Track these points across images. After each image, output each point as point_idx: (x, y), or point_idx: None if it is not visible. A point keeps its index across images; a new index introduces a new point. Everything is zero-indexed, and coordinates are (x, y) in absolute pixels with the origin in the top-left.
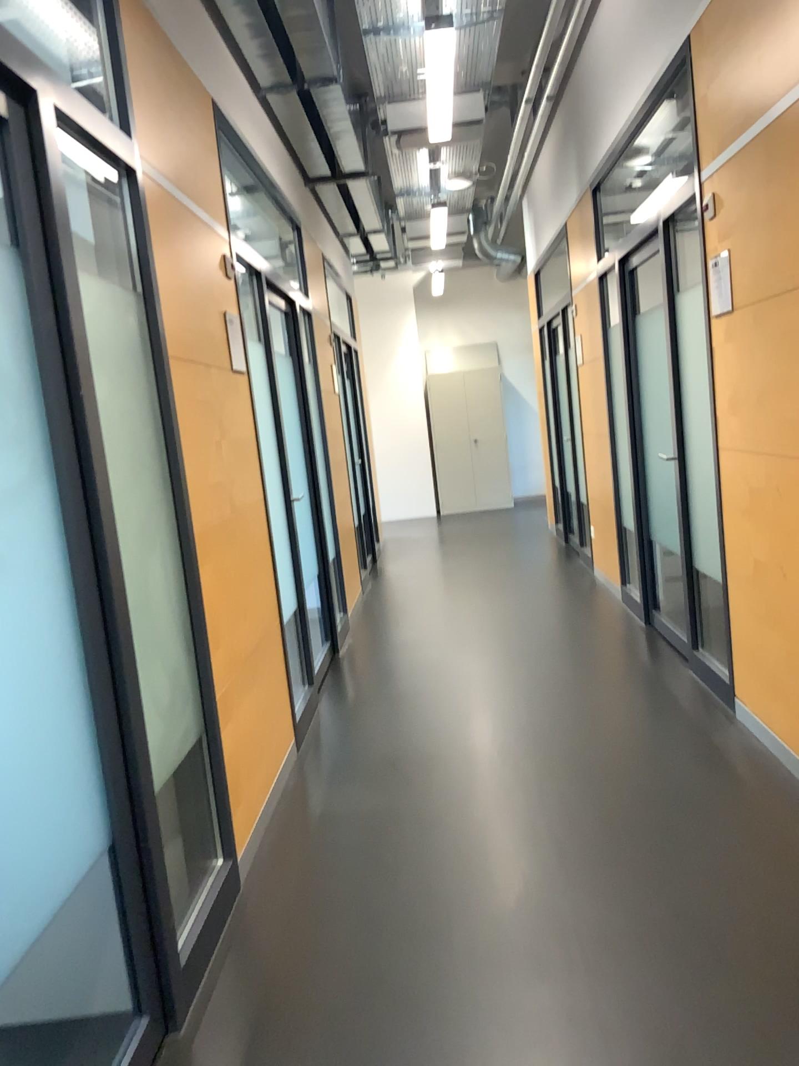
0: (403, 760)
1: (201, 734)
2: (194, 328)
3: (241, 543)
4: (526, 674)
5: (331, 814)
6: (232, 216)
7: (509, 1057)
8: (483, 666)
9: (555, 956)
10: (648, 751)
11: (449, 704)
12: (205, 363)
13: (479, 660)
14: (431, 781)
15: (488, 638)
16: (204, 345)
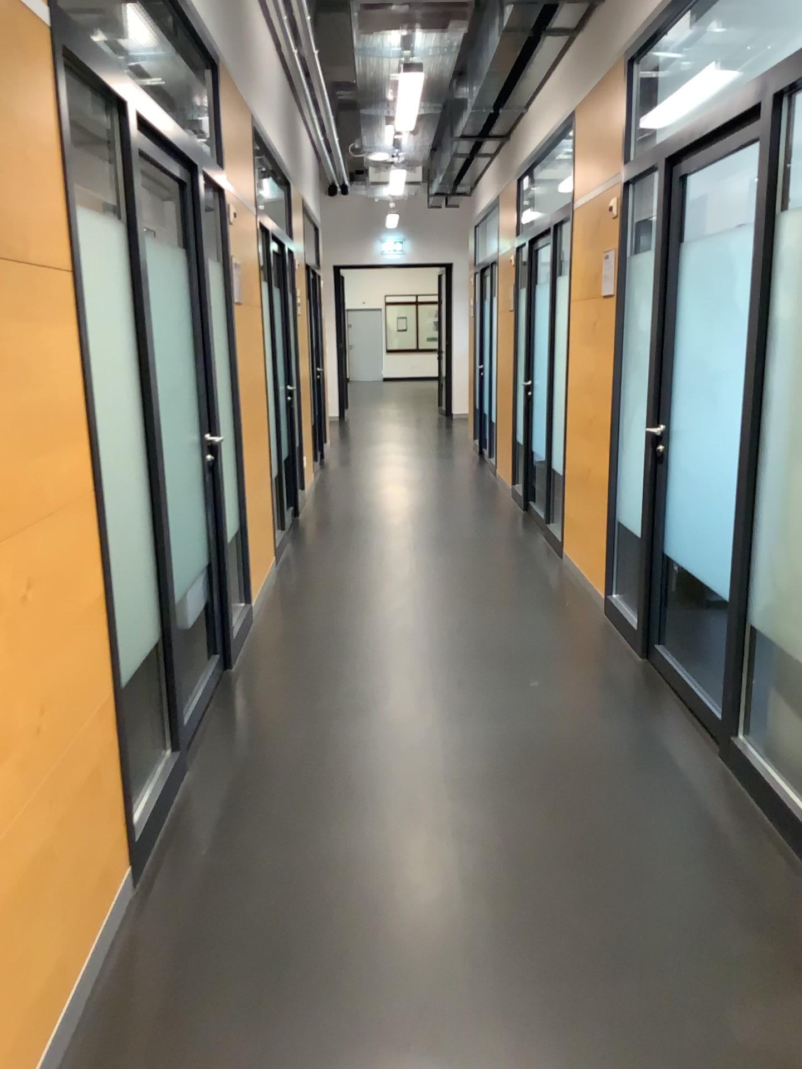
0: None
1: None
2: None
3: None
4: None
5: None
6: None
7: (496, 738)
8: None
9: (467, 785)
10: None
11: None
12: None
13: None
14: None
15: None
16: None
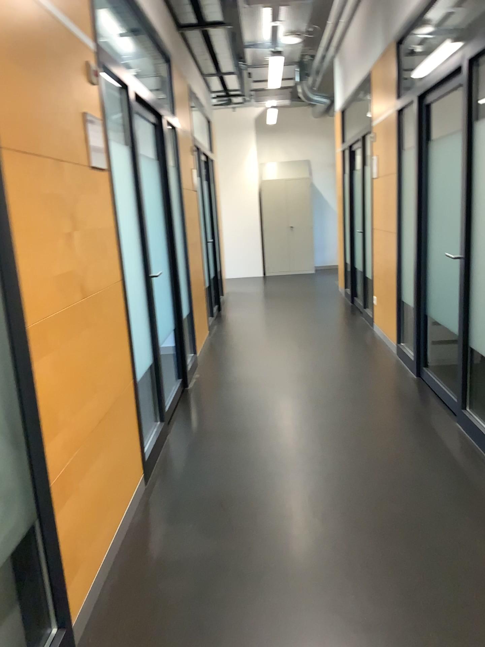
0: (230, 499)
1: (33, 522)
2: (43, 124)
3: (94, 324)
4: (328, 416)
5: (166, 558)
6: (98, 29)
7: None
8: (296, 407)
9: None
10: (433, 507)
11: (268, 443)
12: (57, 159)
13: (292, 400)
14: (252, 526)
15: (298, 381)
16: (57, 141)
